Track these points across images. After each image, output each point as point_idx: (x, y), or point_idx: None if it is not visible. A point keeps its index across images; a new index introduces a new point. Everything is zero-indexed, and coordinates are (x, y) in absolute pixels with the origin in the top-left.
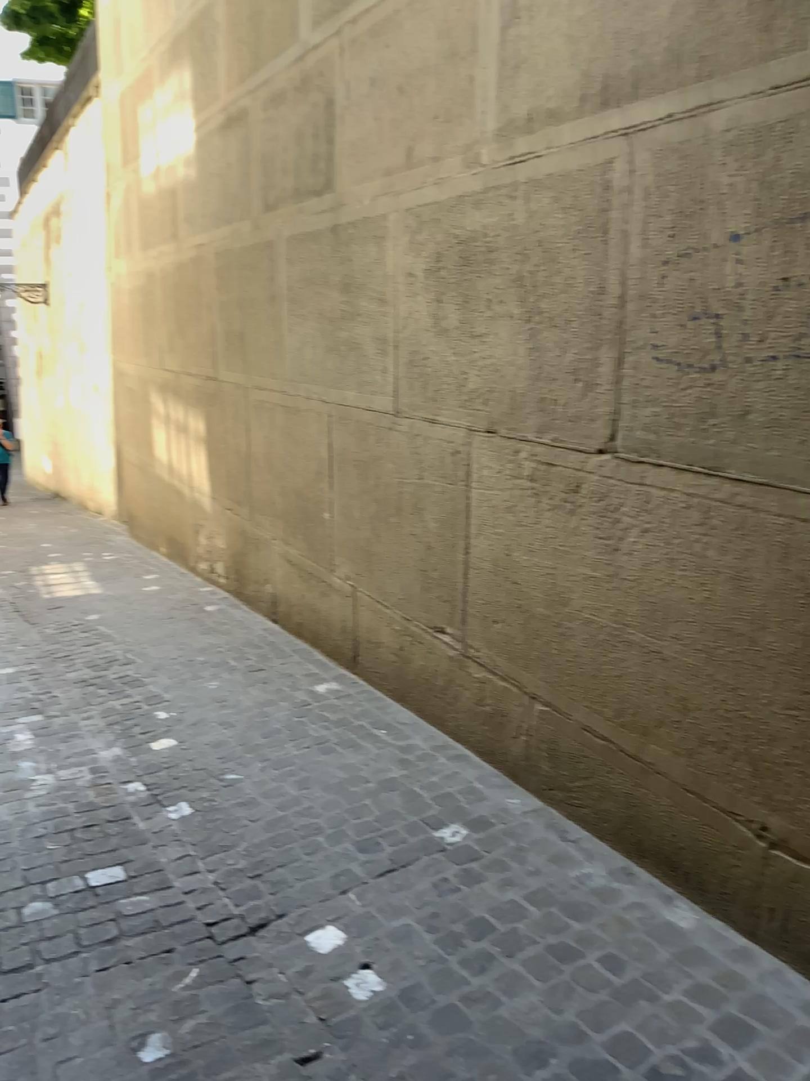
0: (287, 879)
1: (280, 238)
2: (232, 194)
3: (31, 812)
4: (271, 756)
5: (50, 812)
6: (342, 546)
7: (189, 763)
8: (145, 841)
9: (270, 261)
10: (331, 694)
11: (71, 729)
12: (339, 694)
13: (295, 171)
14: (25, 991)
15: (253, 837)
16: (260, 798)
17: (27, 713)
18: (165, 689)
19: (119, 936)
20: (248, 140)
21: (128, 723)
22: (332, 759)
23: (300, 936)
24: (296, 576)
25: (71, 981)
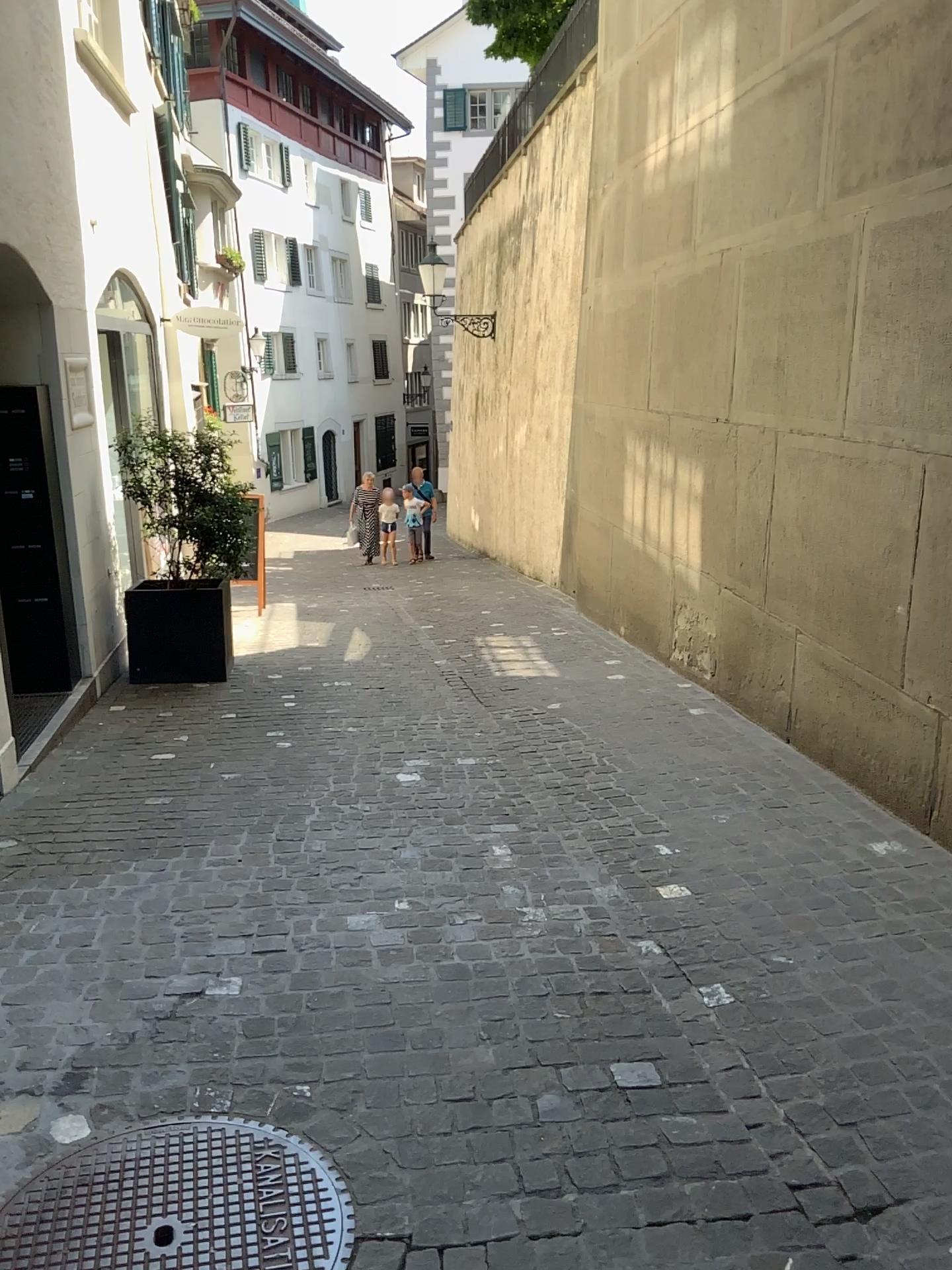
0: (899, 1143)
1: (862, 231)
2: (784, 179)
3: (525, 959)
4: (830, 937)
5: (549, 963)
6: (924, 654)
7: (714, 925)
8: (677, 1032)
9: (841, 263)
10: (896, 858)
11: (556, 851)
12: (908, 859)
13: (901, 135)
14: (560, 1229)
15: (831, 1059)
16: (829, 1000)
17: (502, 822)
18: (663, 815)
19: (671, 1175)
20: (817, 103)
21: (623, 855)
22: (921, 958)
23: (943, 1248)
24: (837, 686)
25: (618, 1232)
